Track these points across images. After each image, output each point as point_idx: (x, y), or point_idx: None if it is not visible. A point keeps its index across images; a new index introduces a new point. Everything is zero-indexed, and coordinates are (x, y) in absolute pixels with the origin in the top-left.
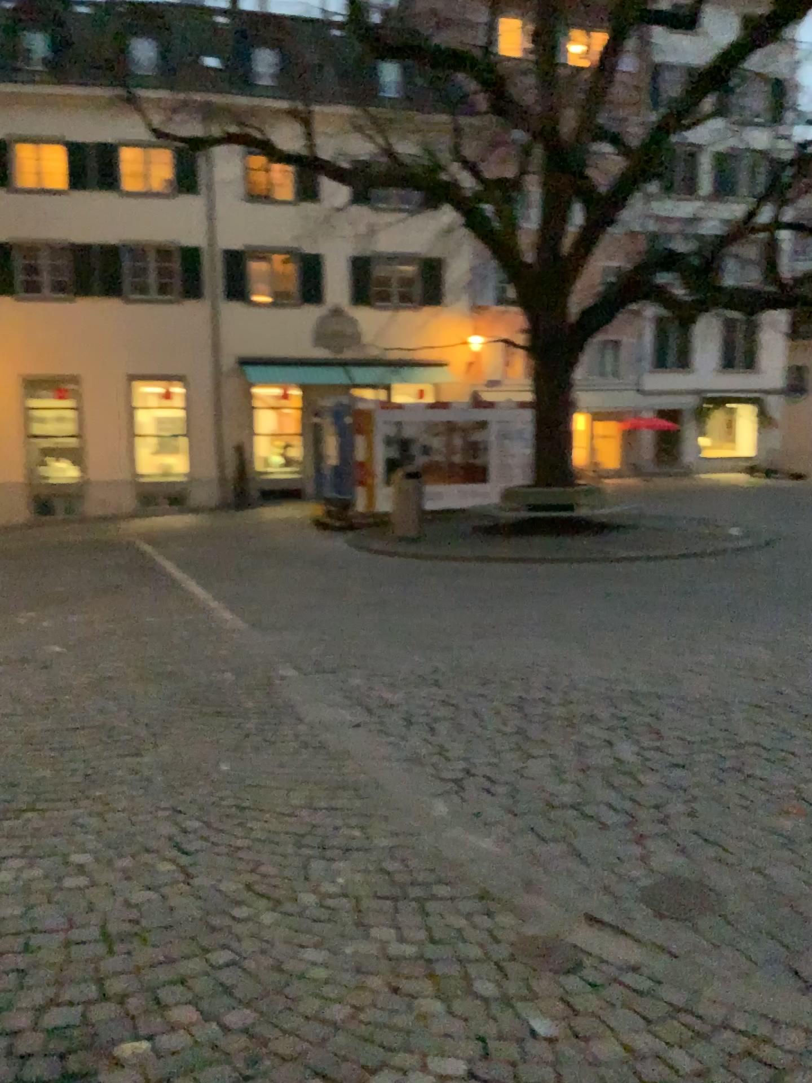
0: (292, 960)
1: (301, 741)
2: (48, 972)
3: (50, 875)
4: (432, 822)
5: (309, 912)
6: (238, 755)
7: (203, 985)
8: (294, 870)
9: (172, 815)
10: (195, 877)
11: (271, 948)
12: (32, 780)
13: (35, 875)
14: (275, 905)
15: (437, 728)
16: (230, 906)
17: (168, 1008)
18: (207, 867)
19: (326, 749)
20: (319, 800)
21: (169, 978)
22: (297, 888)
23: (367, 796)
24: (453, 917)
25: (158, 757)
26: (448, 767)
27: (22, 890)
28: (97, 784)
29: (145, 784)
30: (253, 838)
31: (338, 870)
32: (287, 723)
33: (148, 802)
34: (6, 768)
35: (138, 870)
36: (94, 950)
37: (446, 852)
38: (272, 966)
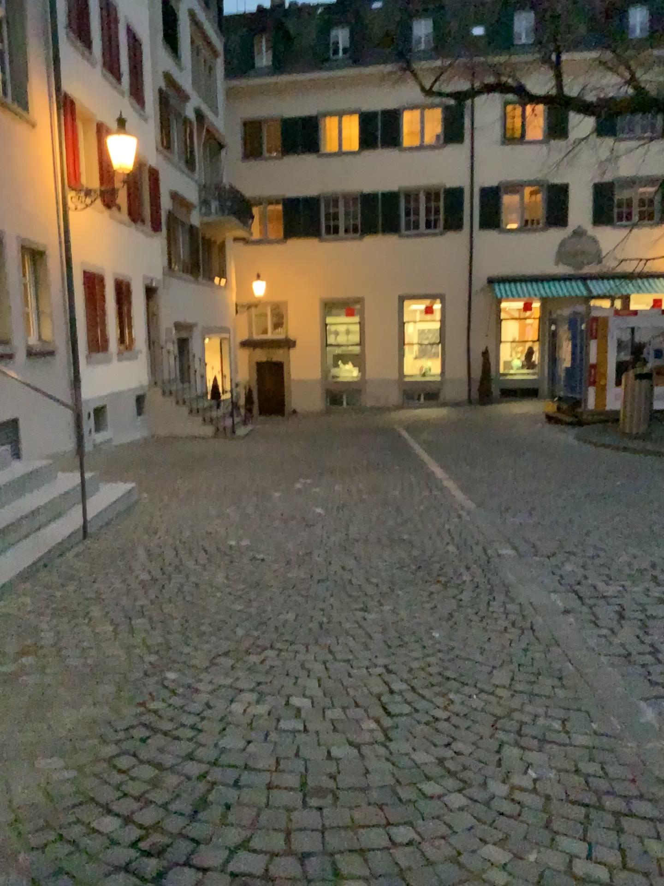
0: (470, 856)
1: (510, 620)
2: (248, 812)
3: (271, 715)
4: (635, 727)
5: (494, 803)
6: (450, 626)
7: (379, 862)
8: (486, 753)
9: (383, 675)
10: (392, 742)
11: (451, 837)
12: (276, 624)
13: (259, 712)
14: (462, 789)
15: (650, 625)
16: (418, 781)
17: (341, 879)
18: (404, 734)
19: (533, 630)
20: (520, 682)
21: (349, 846)
22: (485, 775)
23: (569, 687)
24: (650, 844)
25: (380, 618)
26: (658, 669)
27: (245, 725)
28: (326, 635)
29: (365, 641)
30: (452, 712)
31: (530, 762)
32: (499, 601)
33: (364, 658)
34: (259, 610)
35: (344, 724)
36: (289, 799)
37: (648, 765)
38: (448, 858)
